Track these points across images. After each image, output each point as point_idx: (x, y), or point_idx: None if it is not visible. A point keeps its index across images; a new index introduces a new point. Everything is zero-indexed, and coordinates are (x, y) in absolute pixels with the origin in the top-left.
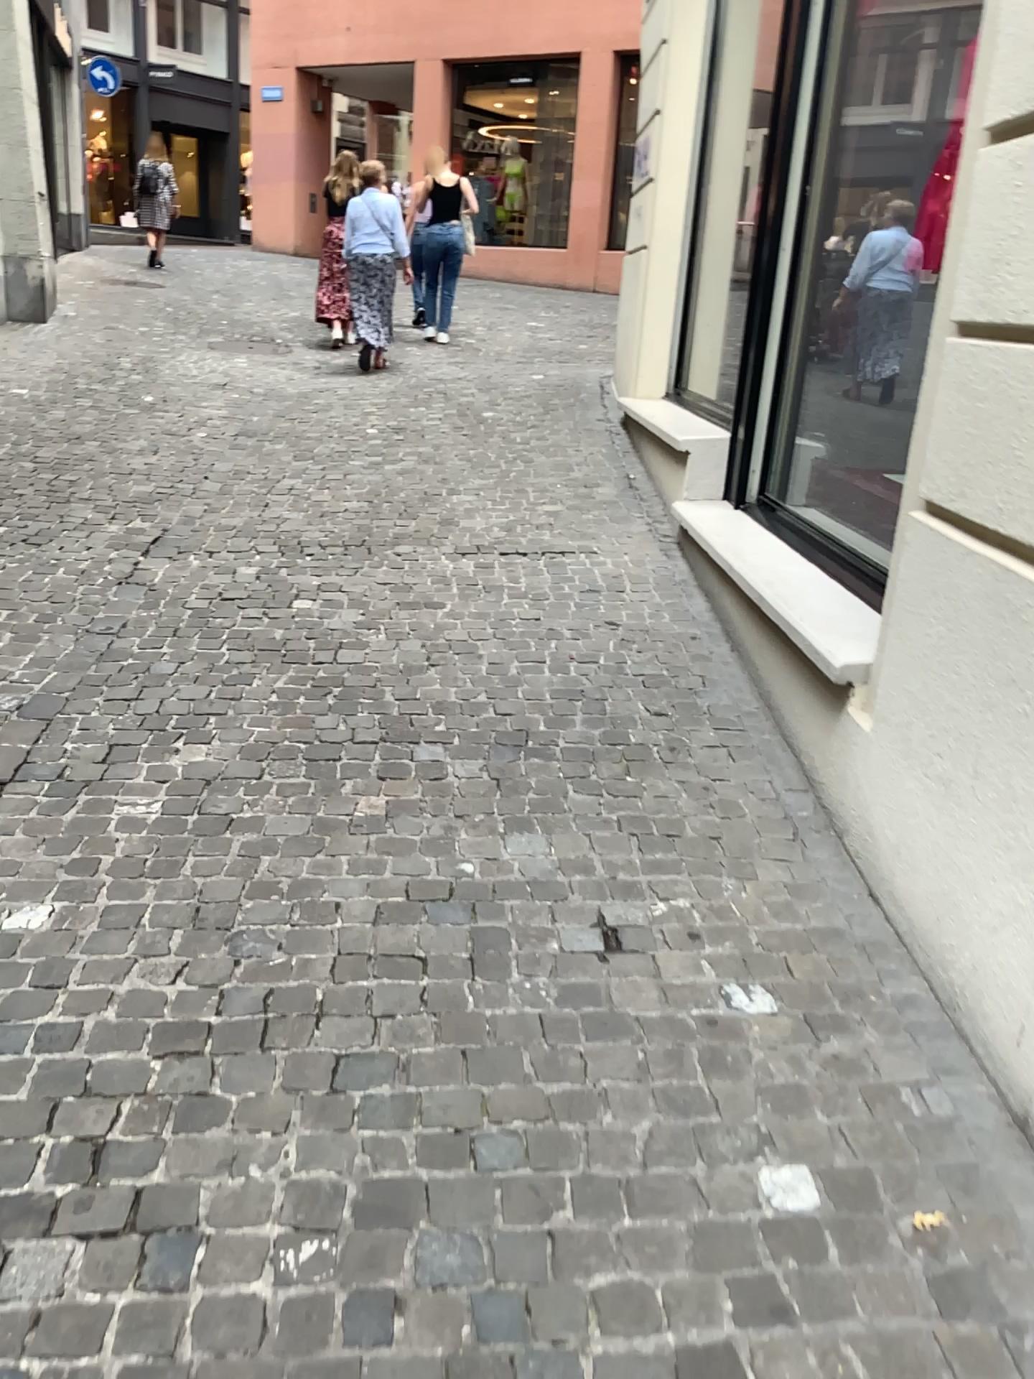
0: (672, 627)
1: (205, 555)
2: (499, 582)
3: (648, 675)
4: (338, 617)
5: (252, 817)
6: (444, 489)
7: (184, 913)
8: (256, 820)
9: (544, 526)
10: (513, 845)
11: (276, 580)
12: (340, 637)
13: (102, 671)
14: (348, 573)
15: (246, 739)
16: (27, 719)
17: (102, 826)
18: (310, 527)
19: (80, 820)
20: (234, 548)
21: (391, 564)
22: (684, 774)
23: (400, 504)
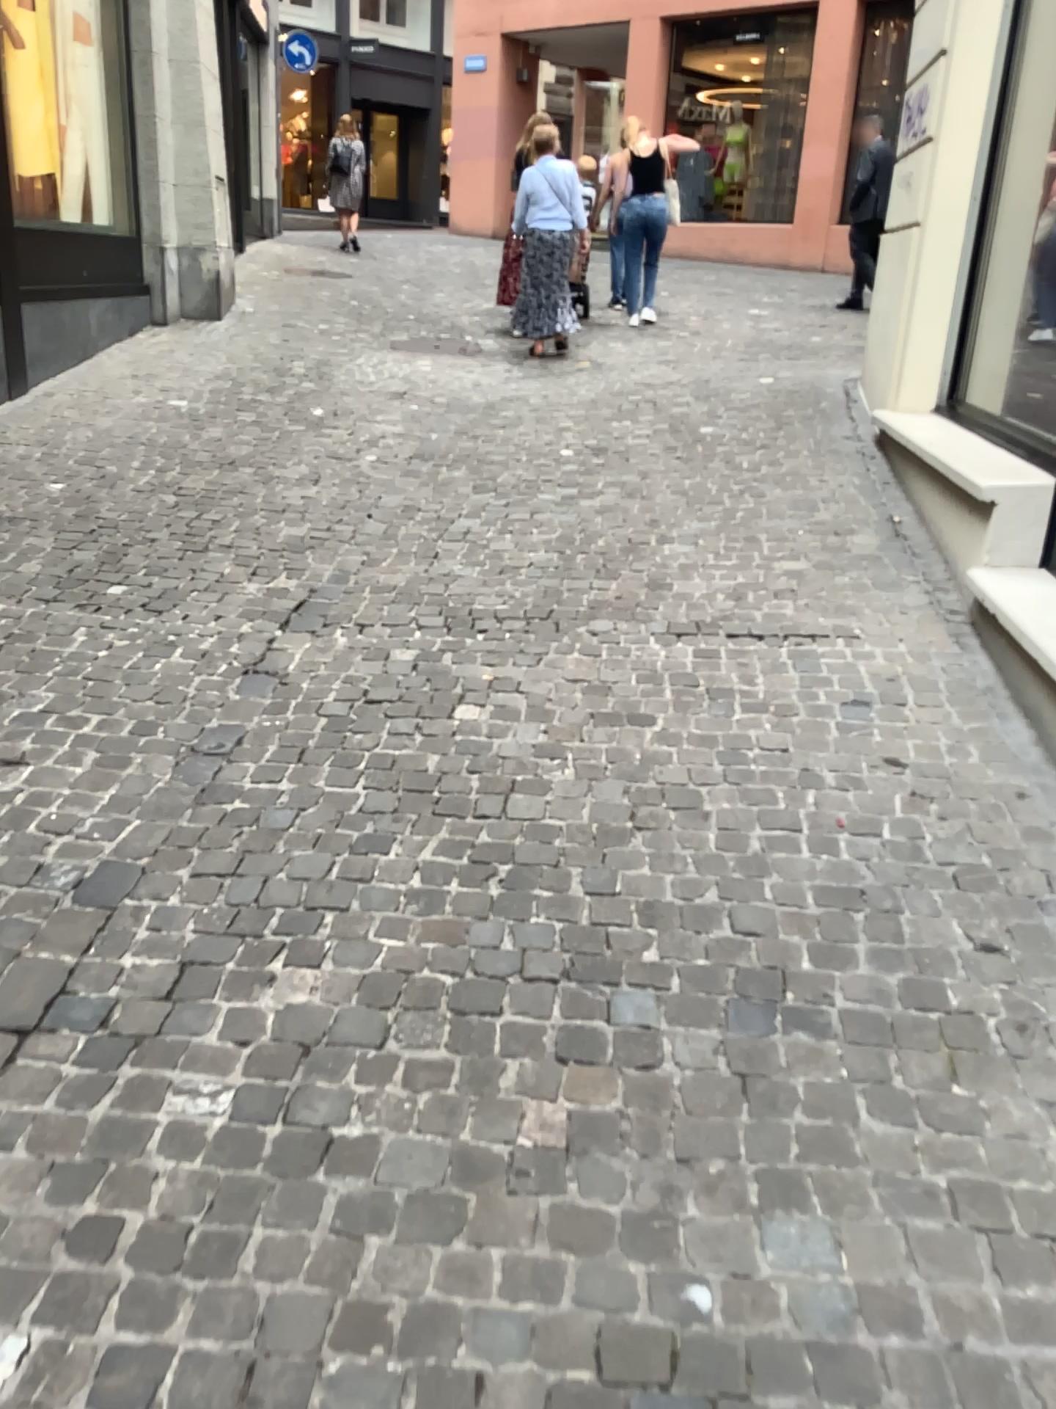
0: (984, 775)
1: (353, 633)
2: (730, 688)
3: (959, 866)
4: (513, 739)
5: (363, 1141)
6: (656, 537)
7: (226, 1387)
8: (368, 1150)
9: (787, 596)
10: (777, 1248)
11: (439, 673)
12: (515, 776)
13: (196, 823)
14: (530, 665)
15: (370, 968)
16: (82, 908)
17: (139, 1146)
18: (486, 589)
19: (110, 1130)
20: (390, 622)
21: (587, 651)
22: (1045, 1083)
23: (600, 557)
